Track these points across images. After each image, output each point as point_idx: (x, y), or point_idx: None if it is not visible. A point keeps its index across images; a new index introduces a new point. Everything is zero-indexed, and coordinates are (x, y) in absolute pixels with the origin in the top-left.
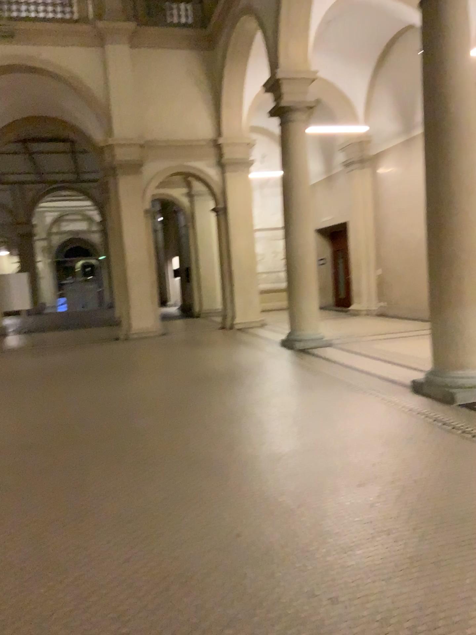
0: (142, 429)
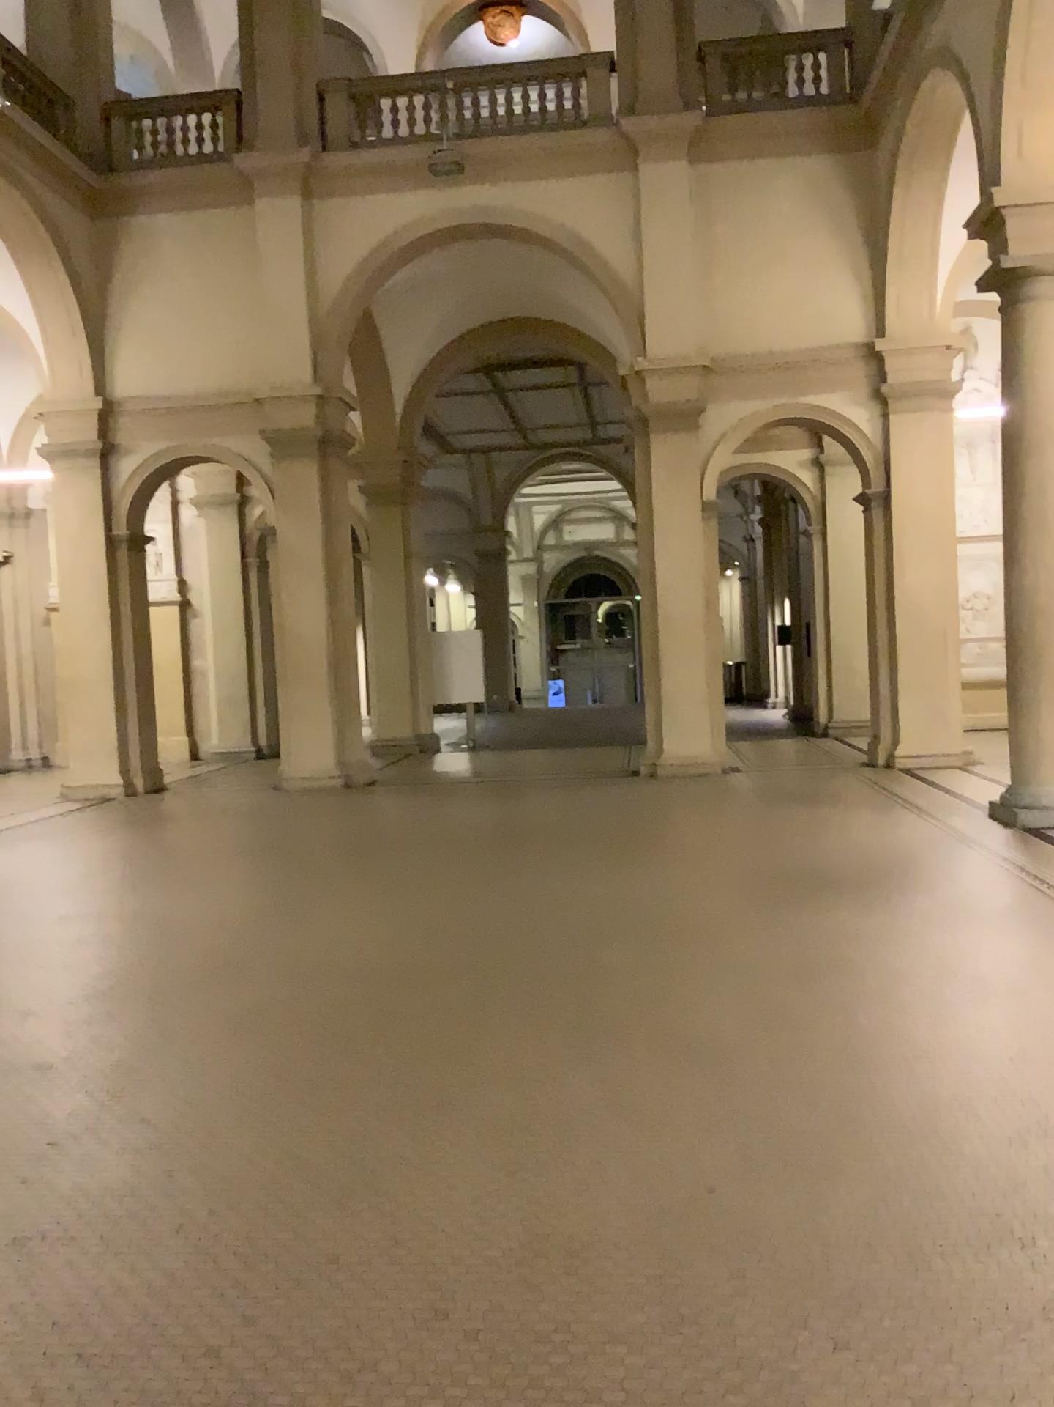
0: (608, 962)
